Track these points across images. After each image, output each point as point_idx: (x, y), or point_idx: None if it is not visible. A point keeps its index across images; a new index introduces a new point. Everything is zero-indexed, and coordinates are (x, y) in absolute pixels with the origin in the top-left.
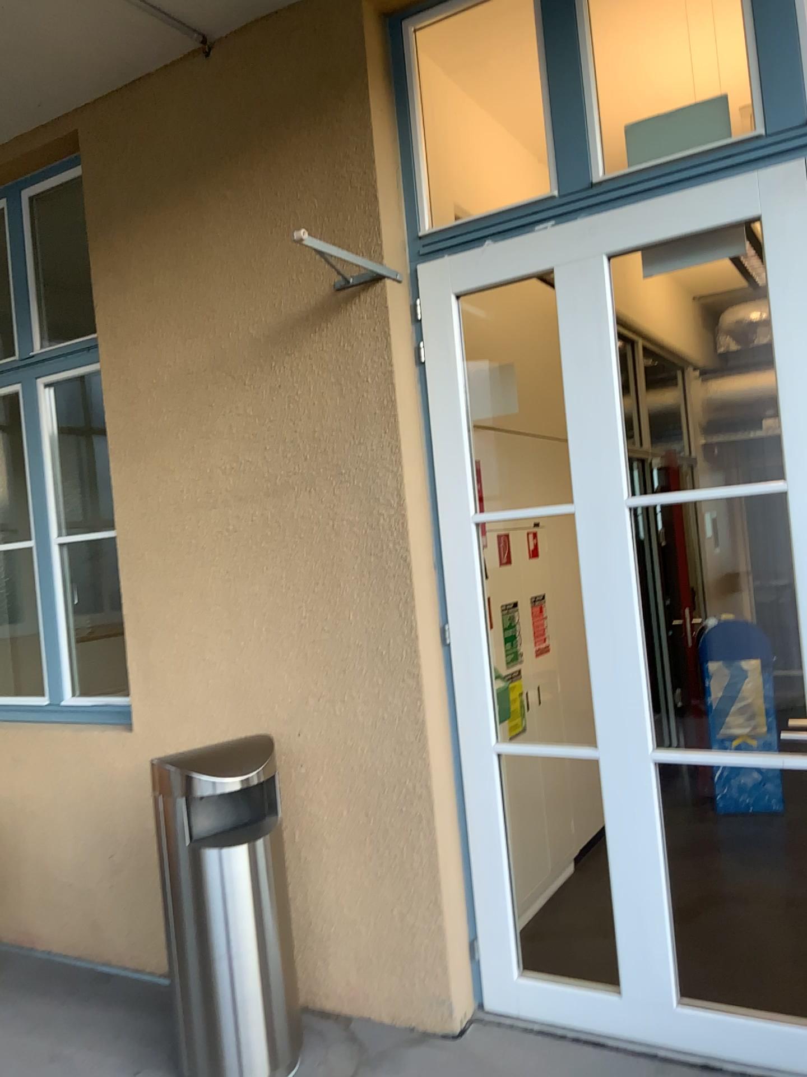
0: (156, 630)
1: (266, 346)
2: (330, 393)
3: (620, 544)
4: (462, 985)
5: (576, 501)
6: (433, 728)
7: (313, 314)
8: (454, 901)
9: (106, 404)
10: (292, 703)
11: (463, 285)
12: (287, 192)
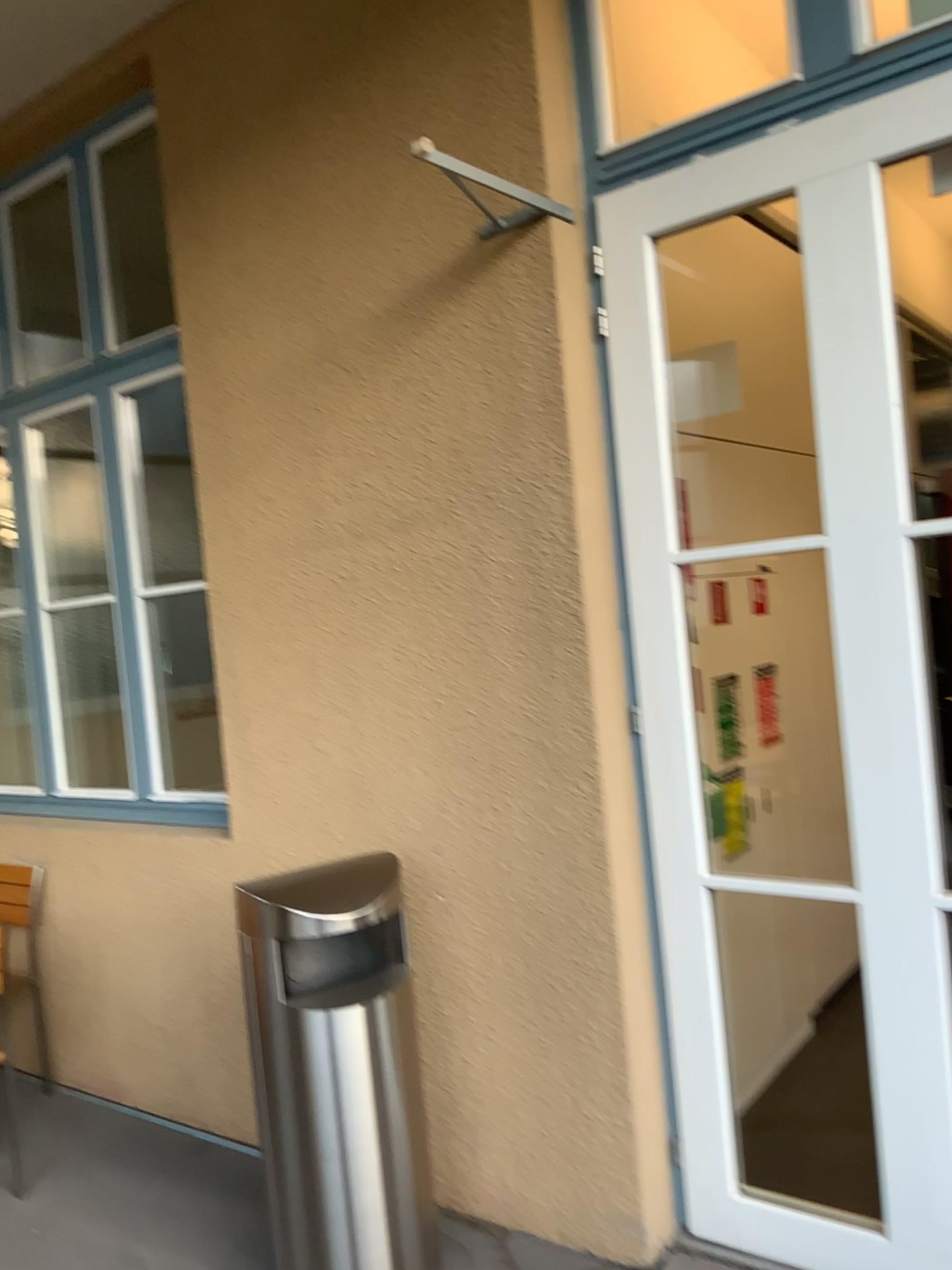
0: (256, 708)
1: (388, 325)
2: (473, 386)
3: (893, 592)
4: (659, 1201)
5: (828, 529)
6: (619, 849)
7: (450, 275)
8: (649, 1085)
9: (188, 414)
10: (428, 808)
11: (660, 222)
12: (414, 108)
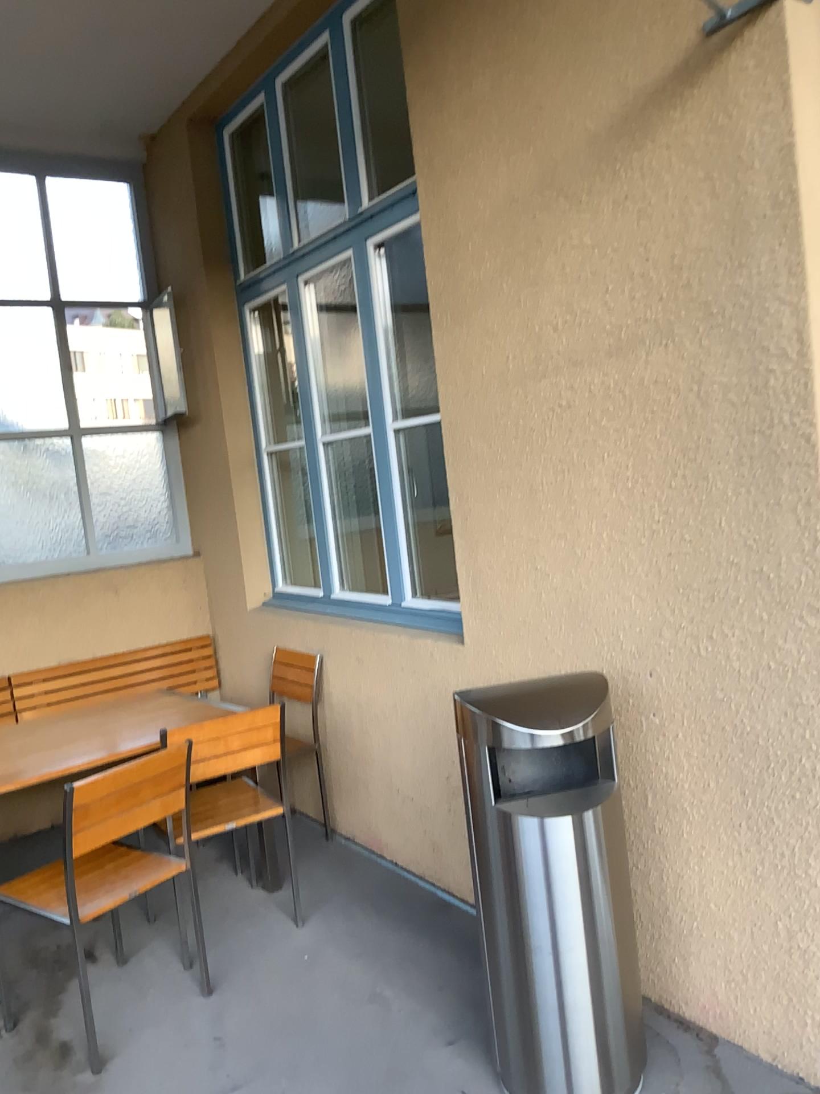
0: (486, 529)
1: (607, 145)
2: (694, 199)
3: None
4: None
5: None
6: None
7: (671, 82)
8: None
9: (424, 257)
10: (644, 630)
11: None
12: None
